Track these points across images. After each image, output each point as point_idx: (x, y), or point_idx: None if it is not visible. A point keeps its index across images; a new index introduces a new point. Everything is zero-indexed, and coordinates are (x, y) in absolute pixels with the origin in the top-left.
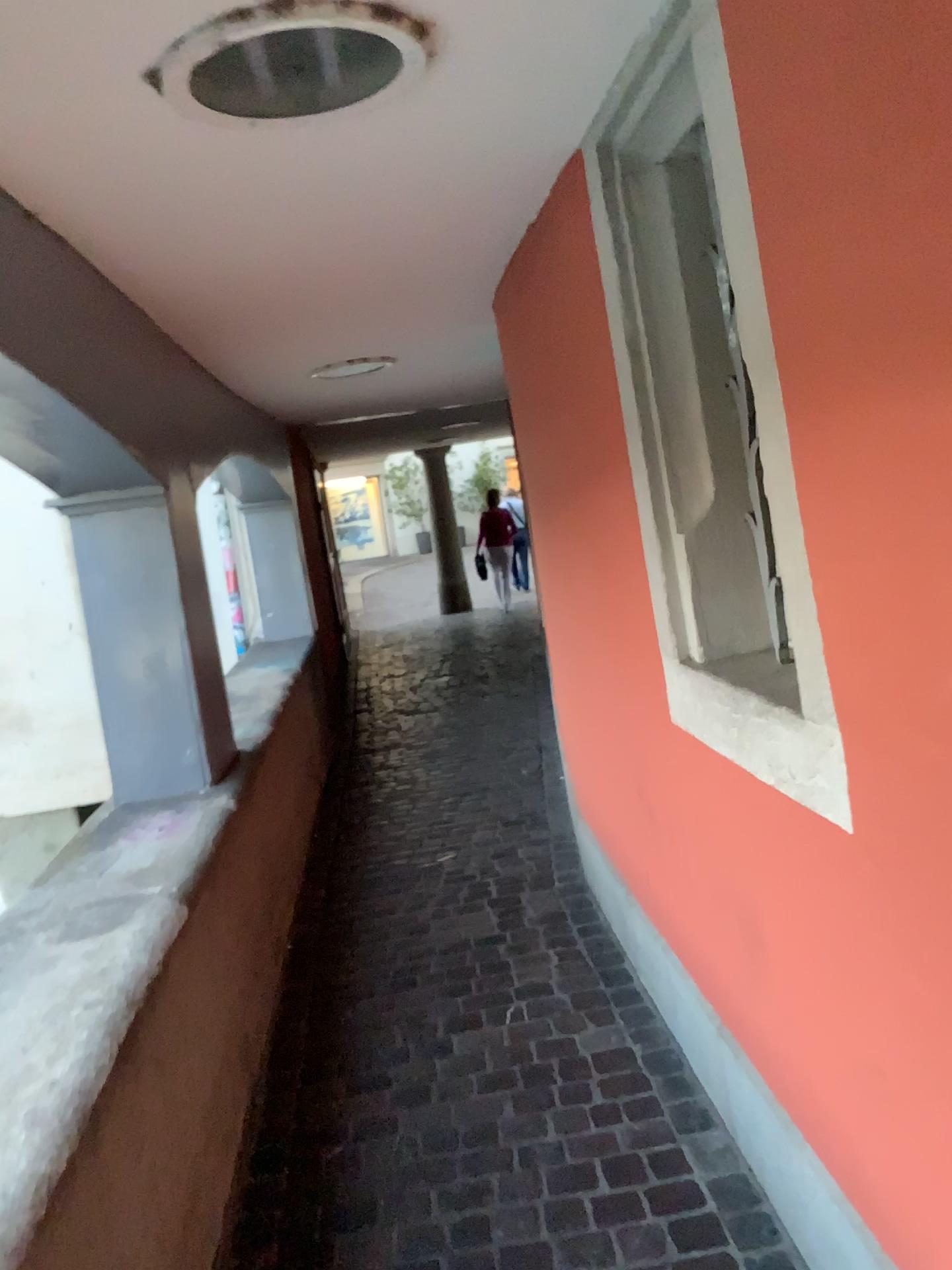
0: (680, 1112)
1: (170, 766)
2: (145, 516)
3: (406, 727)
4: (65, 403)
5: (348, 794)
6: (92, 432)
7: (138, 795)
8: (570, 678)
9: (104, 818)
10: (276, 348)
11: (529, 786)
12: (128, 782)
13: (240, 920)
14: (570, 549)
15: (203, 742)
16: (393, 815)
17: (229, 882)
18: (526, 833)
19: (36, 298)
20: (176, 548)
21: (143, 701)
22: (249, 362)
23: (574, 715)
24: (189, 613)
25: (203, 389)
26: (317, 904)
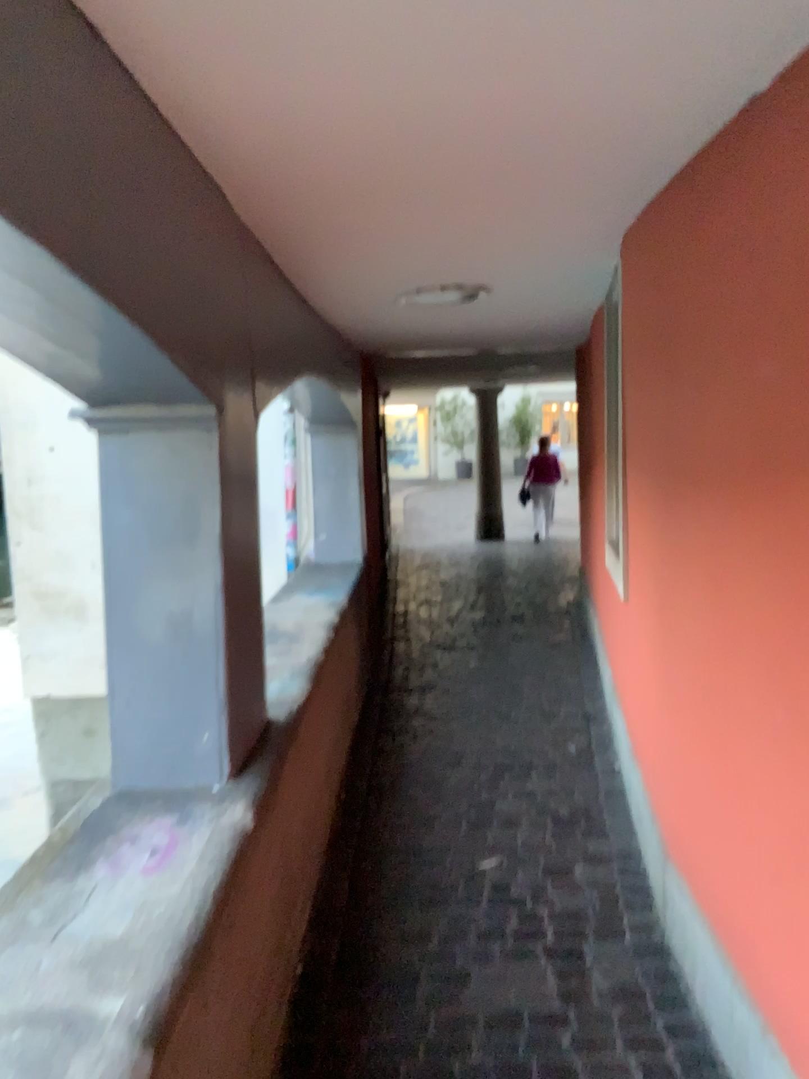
0: None
1: (184, 751)
2: (189, 442)
3: (444, 668)
4: (62, 276)
5: (382, 746)
6: (115, 328)
7: (142, 779)
8: (689, 701)
9: (95, 809)
10: (368, 261)
11: (578, 768)
12: (132, 762)
13: (240, 996)
14: (718, 544)
15: (227, 726)
16: (428, 783)
17: (232, 943)
18: (581, 840)
19: (2, 78)
20: (222, 484)
21: (161, 667)
22: (335, 276)
23: (684, 744)
24: (229, 565)
25: (281, 300)
26: (338, 905)
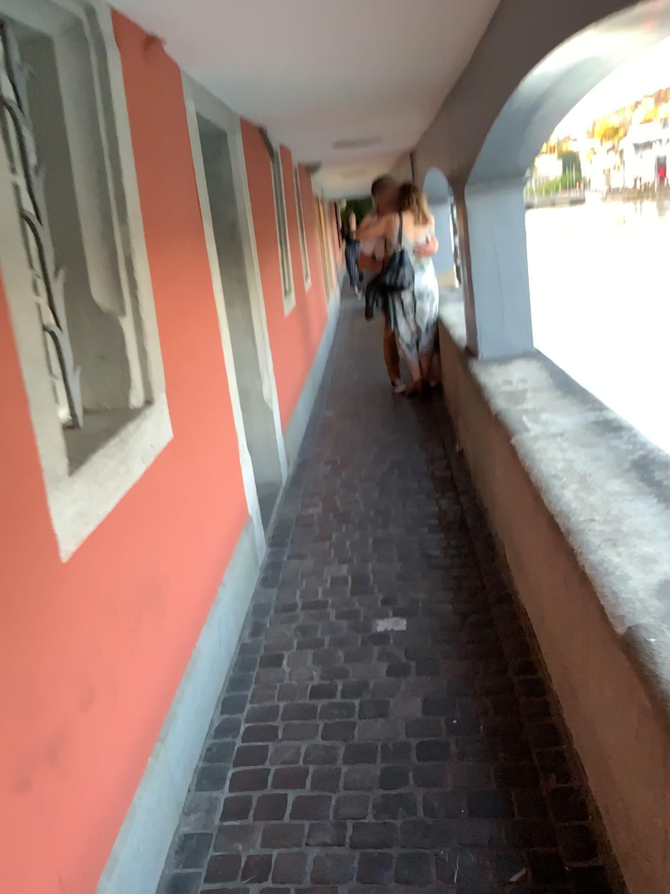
0: (192, 859)
1: None
2: None
3: None
4: None
5: None
6: None
7: None
8: None
9: None
10: None
11: None
12: None
13: None
14: None
15: None
16: None
17: None
18: None
19: None
20: None
21: None
22: None
23: None
24: None
25: None
26: None
